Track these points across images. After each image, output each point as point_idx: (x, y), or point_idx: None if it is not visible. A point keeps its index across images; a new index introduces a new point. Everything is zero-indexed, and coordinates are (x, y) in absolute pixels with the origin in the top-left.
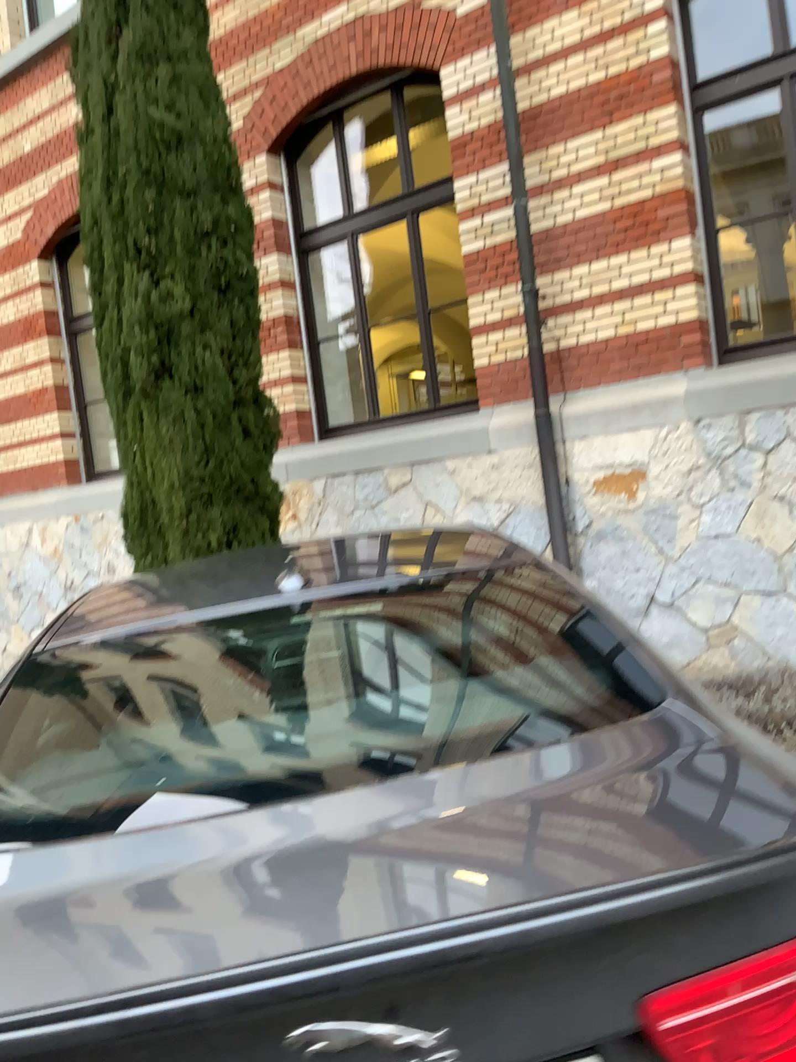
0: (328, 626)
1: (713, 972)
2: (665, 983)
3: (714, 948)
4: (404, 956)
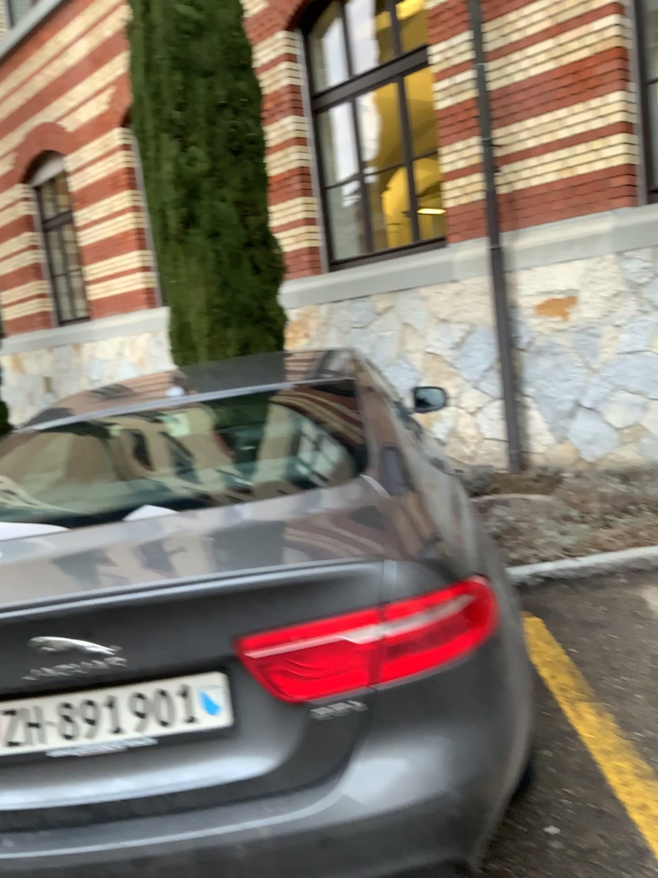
0: (191, 419)
1: (287, 626)
2: (257, 629)
3: (289, 612)
4: (99, 602)
